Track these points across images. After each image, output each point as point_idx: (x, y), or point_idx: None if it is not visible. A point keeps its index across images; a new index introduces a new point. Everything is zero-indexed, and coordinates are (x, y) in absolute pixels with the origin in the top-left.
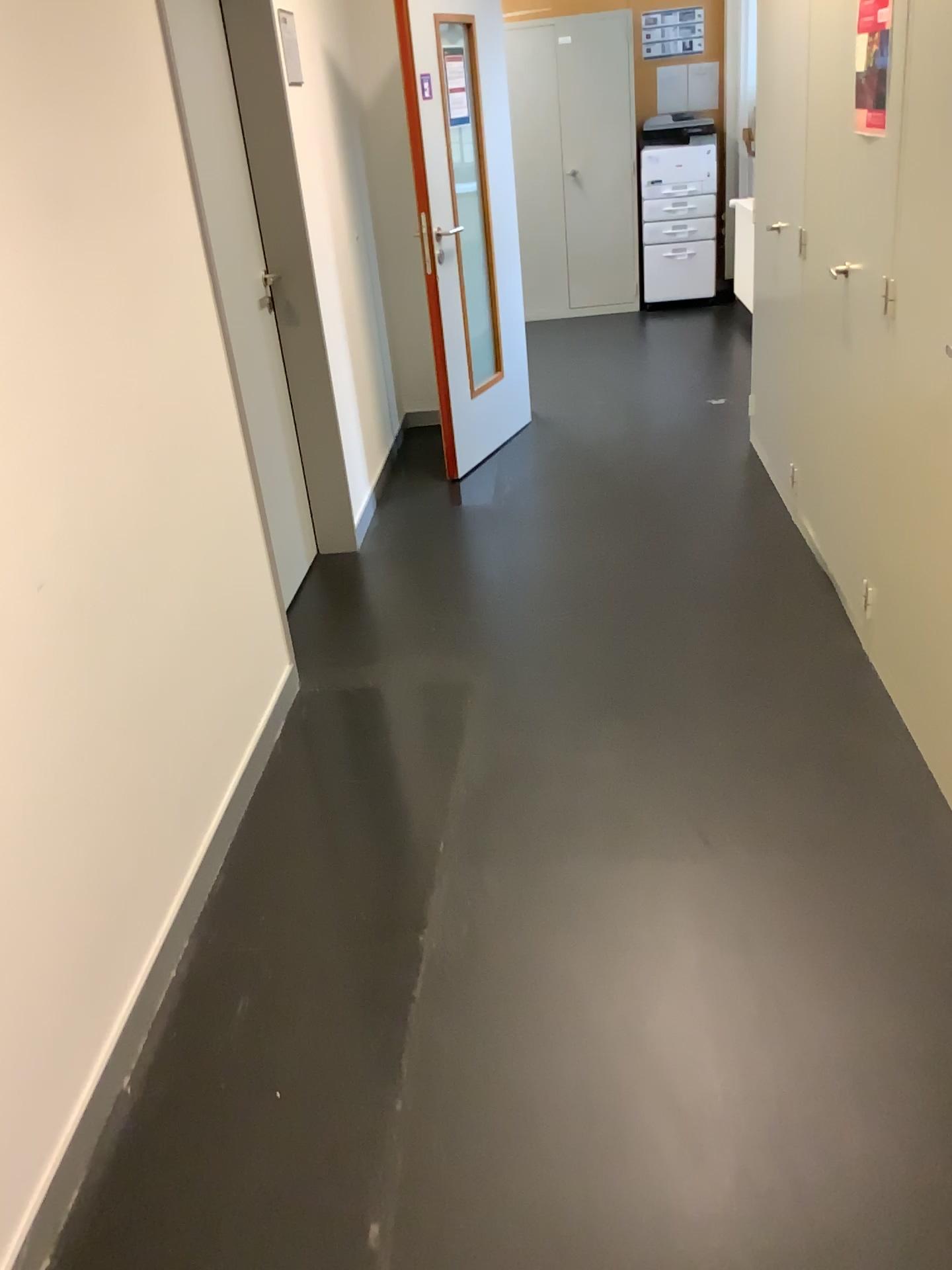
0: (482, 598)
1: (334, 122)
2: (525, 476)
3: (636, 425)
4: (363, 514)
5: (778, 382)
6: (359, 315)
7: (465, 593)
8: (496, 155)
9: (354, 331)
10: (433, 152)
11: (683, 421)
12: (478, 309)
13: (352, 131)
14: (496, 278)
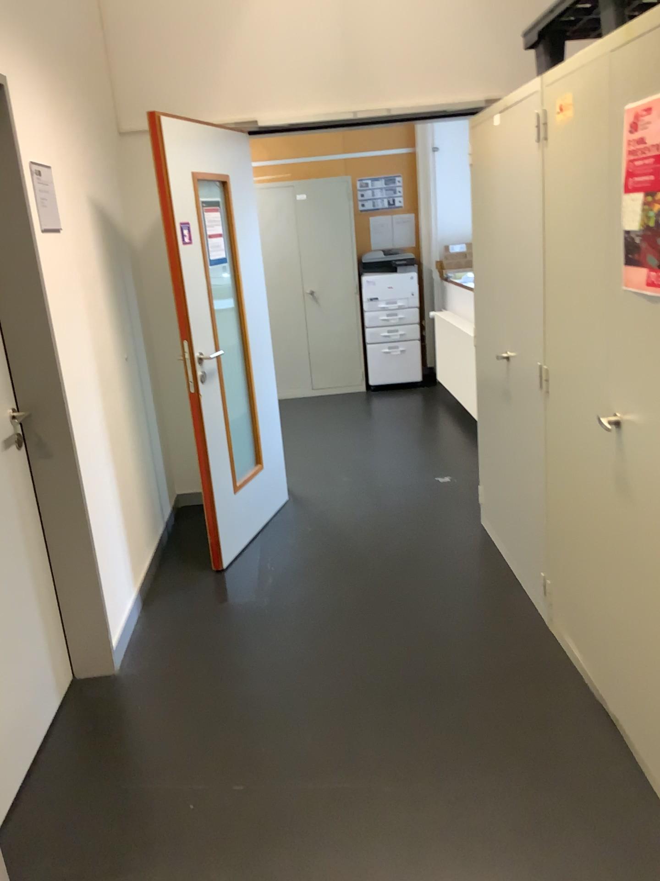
0: (246, 752)
1: (104, 260)
2: (285, 571)
3: (379, 506)
4: (126, 628)
5: (522, 496)
6: (126, 429)
7: (228, 744)
8: (251, 287)
9: (119, 445)
10: (192, 288)
11: (418, 500)
12: (237, 417)
13: (121, 268)
14: (253, 387)
